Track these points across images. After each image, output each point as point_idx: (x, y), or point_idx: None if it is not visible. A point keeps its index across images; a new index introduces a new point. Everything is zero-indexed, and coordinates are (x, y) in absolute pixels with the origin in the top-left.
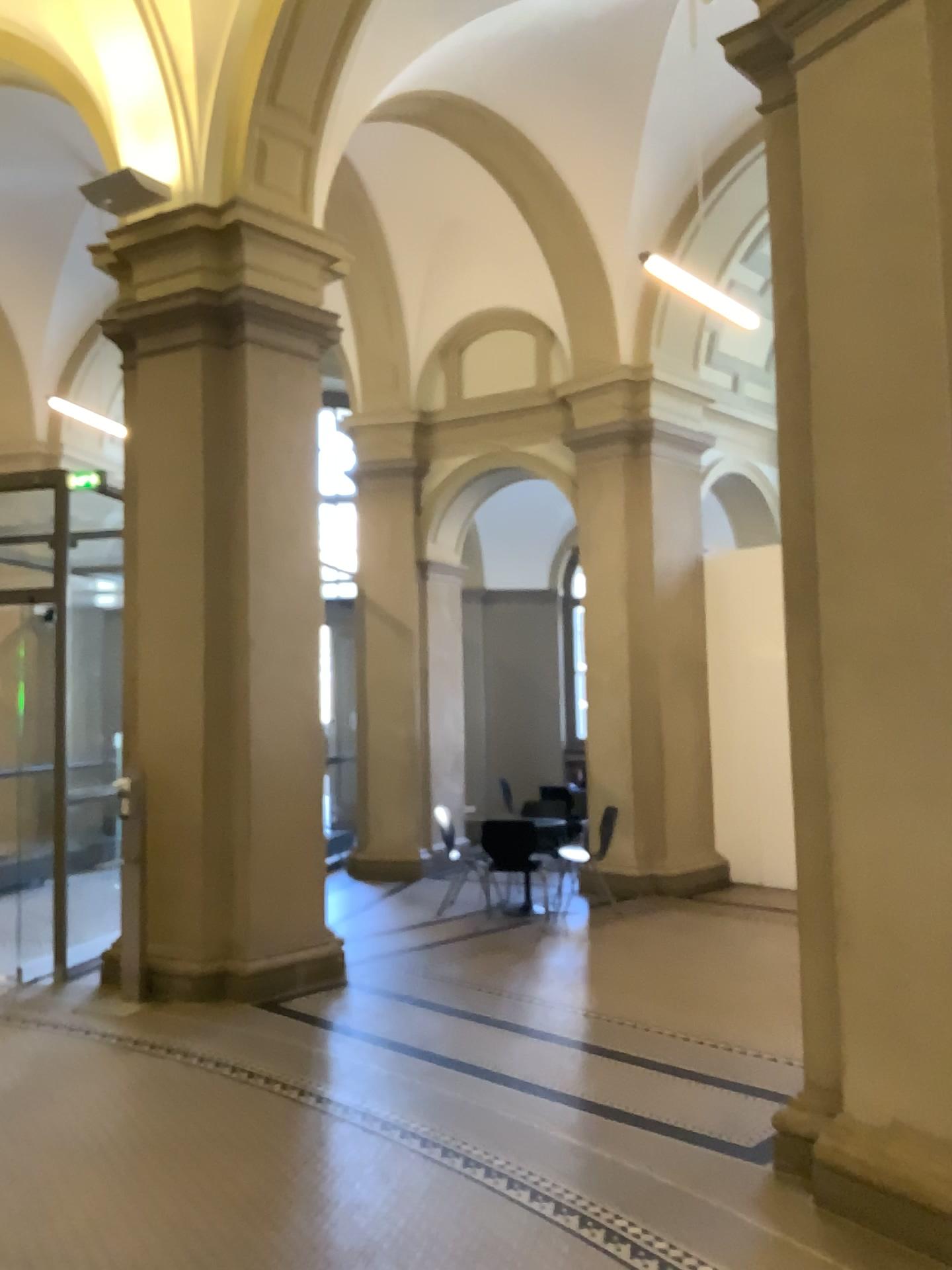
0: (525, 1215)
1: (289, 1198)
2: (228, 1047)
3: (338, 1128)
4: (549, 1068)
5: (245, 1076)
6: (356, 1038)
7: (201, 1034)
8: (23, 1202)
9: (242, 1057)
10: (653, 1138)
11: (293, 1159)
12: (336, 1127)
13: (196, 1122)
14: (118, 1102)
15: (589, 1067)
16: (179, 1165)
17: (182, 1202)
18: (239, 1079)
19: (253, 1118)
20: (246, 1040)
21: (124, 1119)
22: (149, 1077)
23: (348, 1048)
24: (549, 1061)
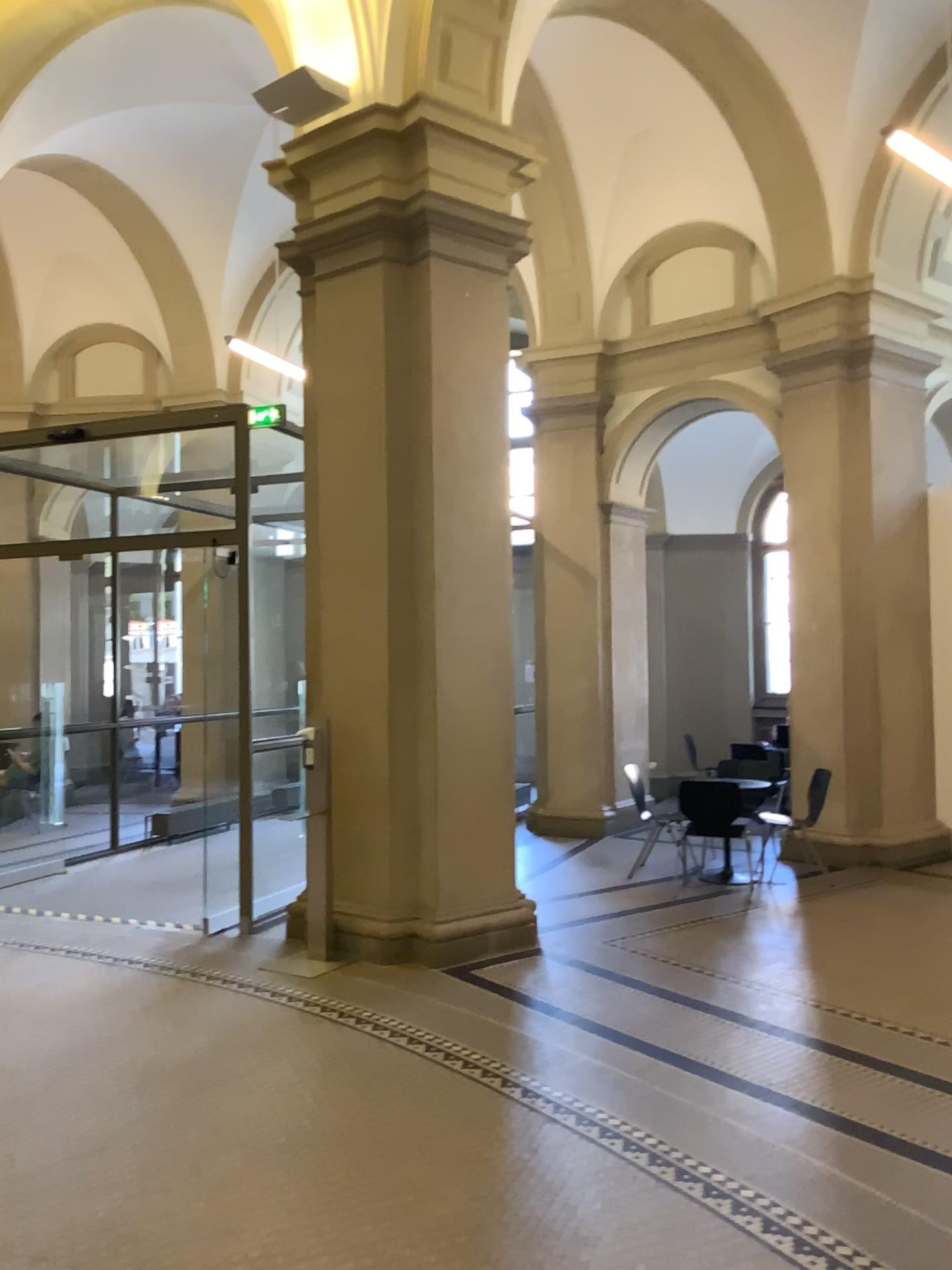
0: (793, 1269)
1: (505, 1219)
2: (422, 1021)
3: (552, 1130)
4: (788, 1071)
5: (442, 1057)
6: (560, 1019)
7: (392, 1004)
8: (210, 1198)
9: (438, 1034)
10: (937, 1175)
11: (505, 1167)
12: (549, 1129)
13: (393, 1111)
14: (309, 1080)
15: (837, 1073)
16: (377, 1163)
17: (383, 1213)
18: (436, 1060)
19: (455, 1110)
20: (440, 1013)
21: (315, 1101)
22: (340, 1051)
23: (552, 1031)
24: (787, 1061)
